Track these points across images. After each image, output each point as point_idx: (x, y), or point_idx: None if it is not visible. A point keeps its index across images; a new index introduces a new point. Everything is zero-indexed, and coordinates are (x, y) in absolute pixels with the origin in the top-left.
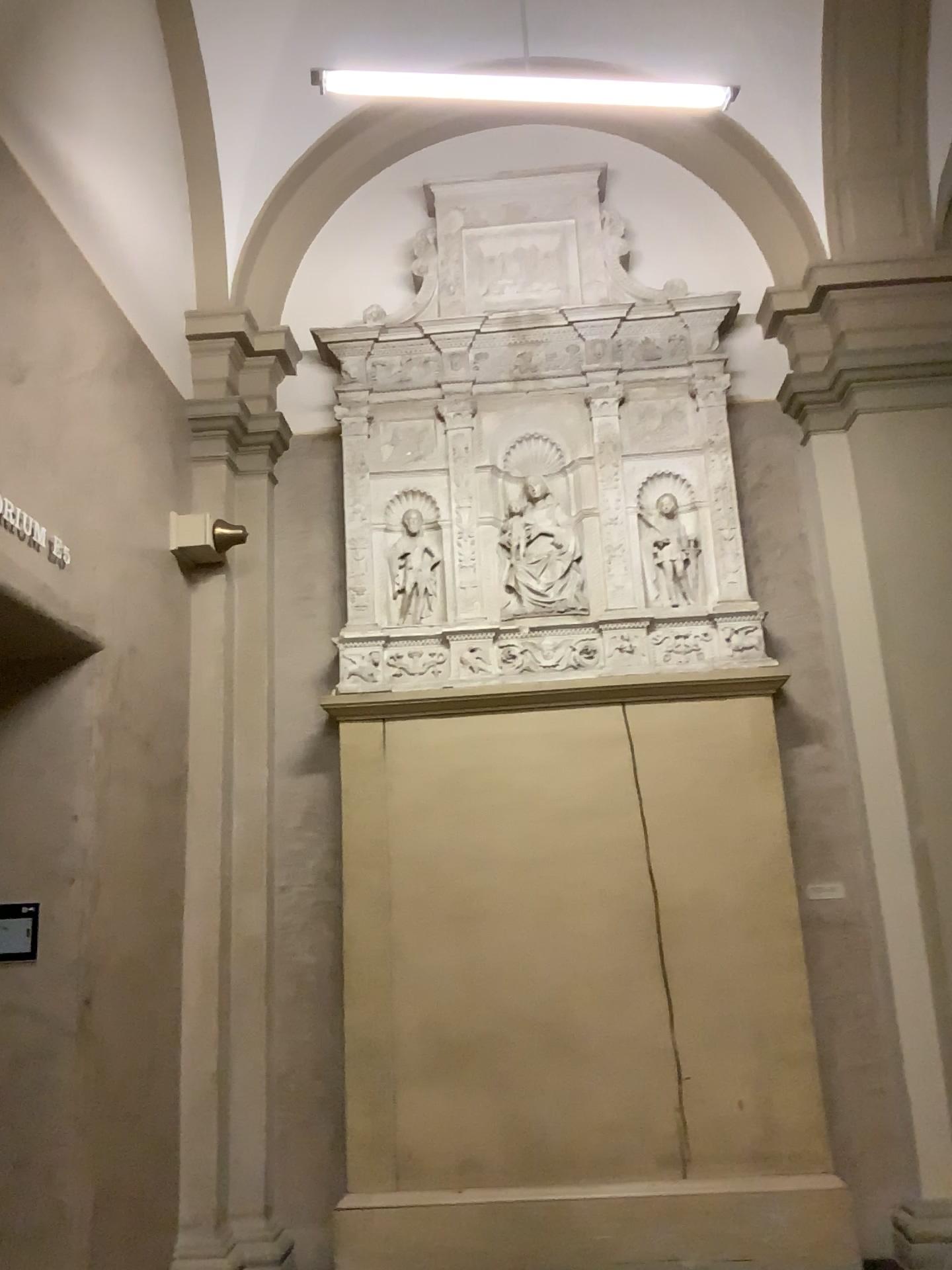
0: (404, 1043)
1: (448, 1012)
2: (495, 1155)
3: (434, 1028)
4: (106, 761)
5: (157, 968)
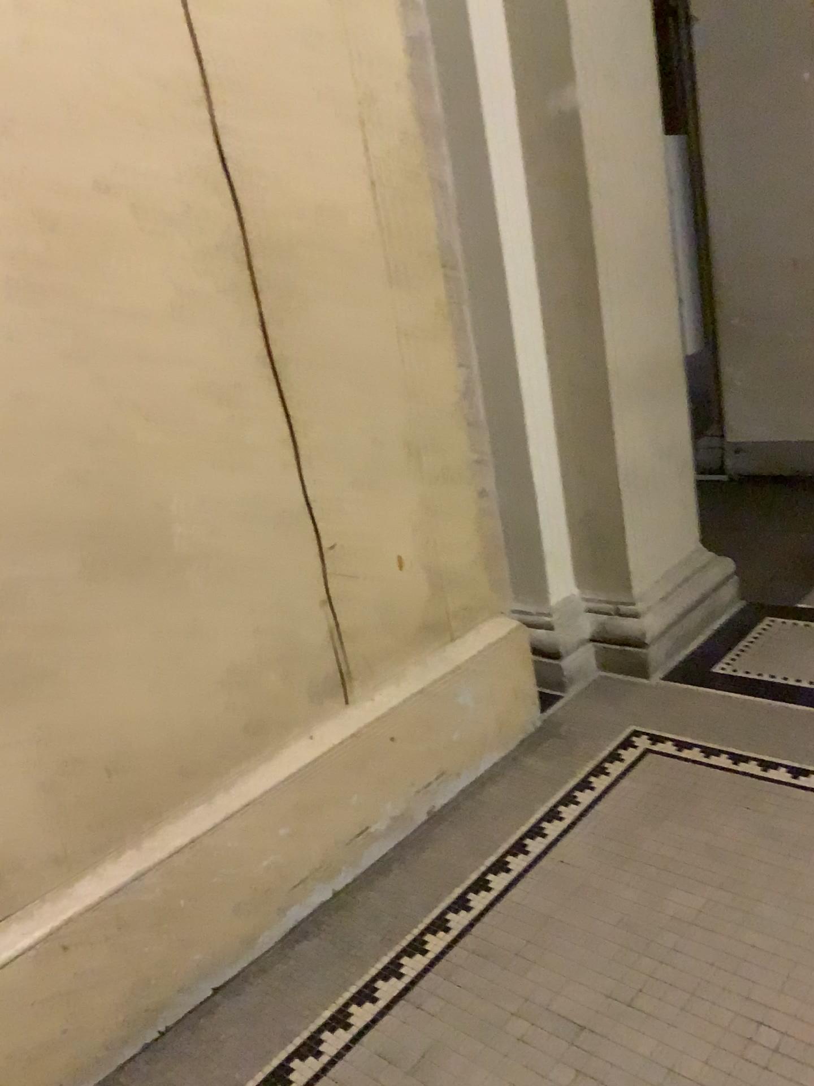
0: None
1: None
2: None
3: None
4: None
5: None
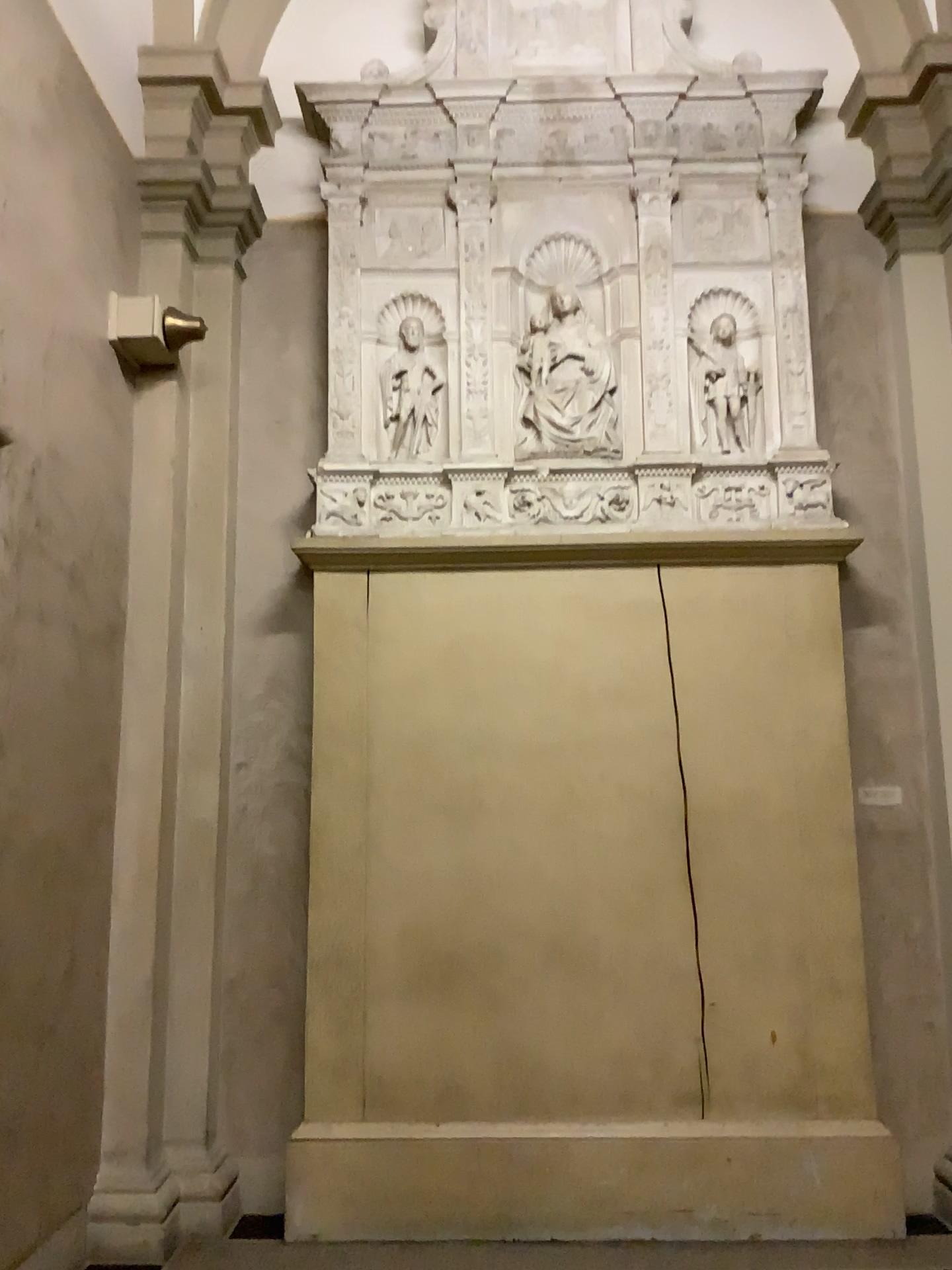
0: (379, 945)
1: (433, 911)
2: (483, 1079)
3: (416, 930)
4: (12, 583)
5: (75, 847)
